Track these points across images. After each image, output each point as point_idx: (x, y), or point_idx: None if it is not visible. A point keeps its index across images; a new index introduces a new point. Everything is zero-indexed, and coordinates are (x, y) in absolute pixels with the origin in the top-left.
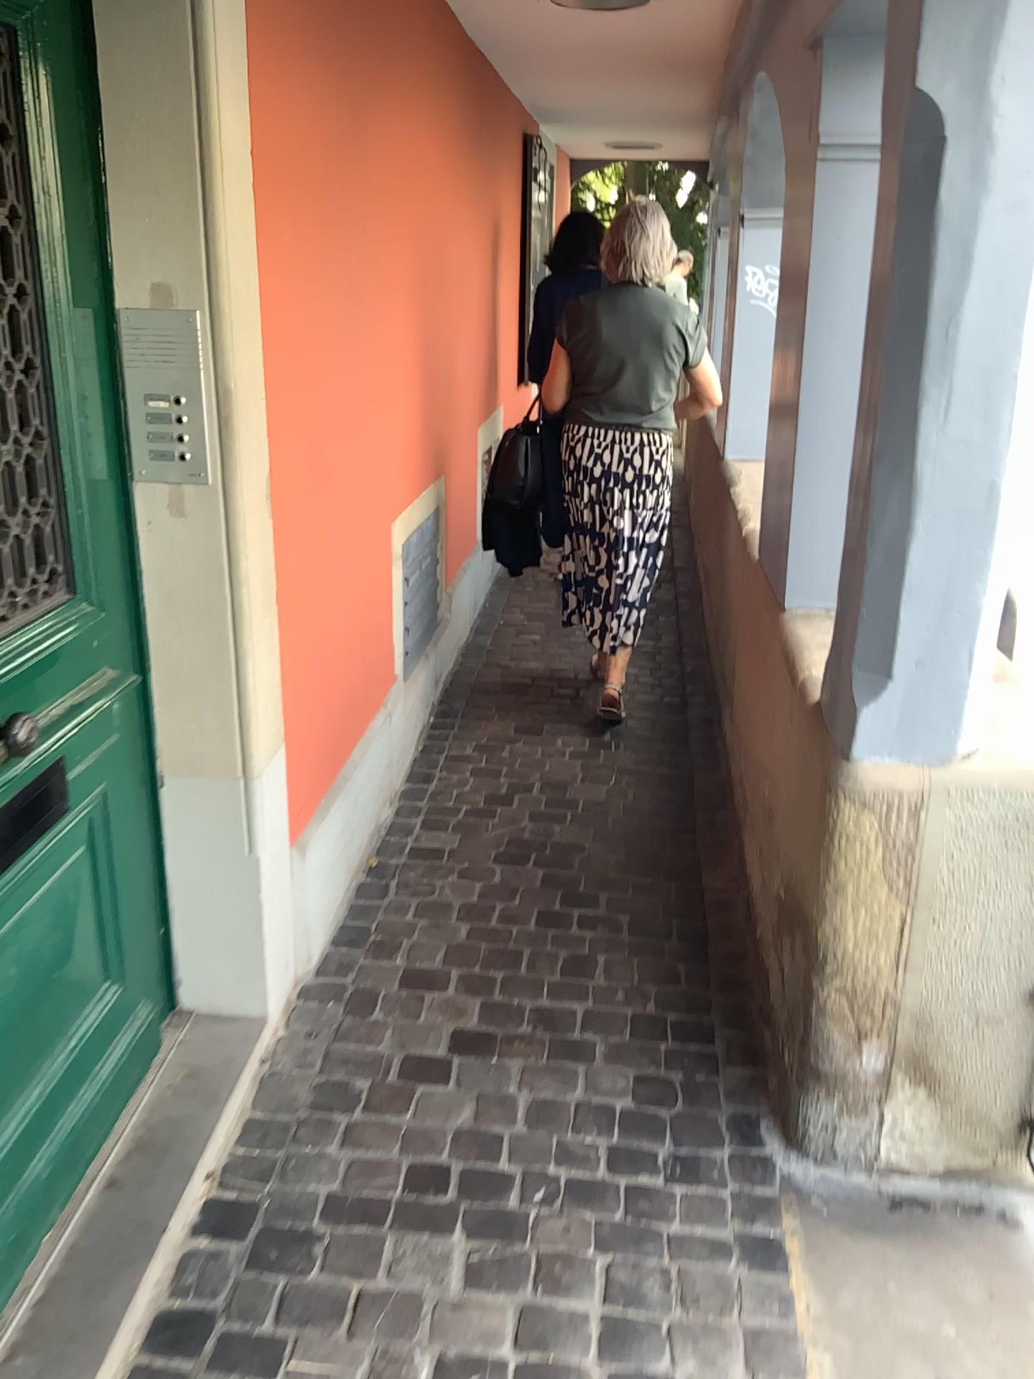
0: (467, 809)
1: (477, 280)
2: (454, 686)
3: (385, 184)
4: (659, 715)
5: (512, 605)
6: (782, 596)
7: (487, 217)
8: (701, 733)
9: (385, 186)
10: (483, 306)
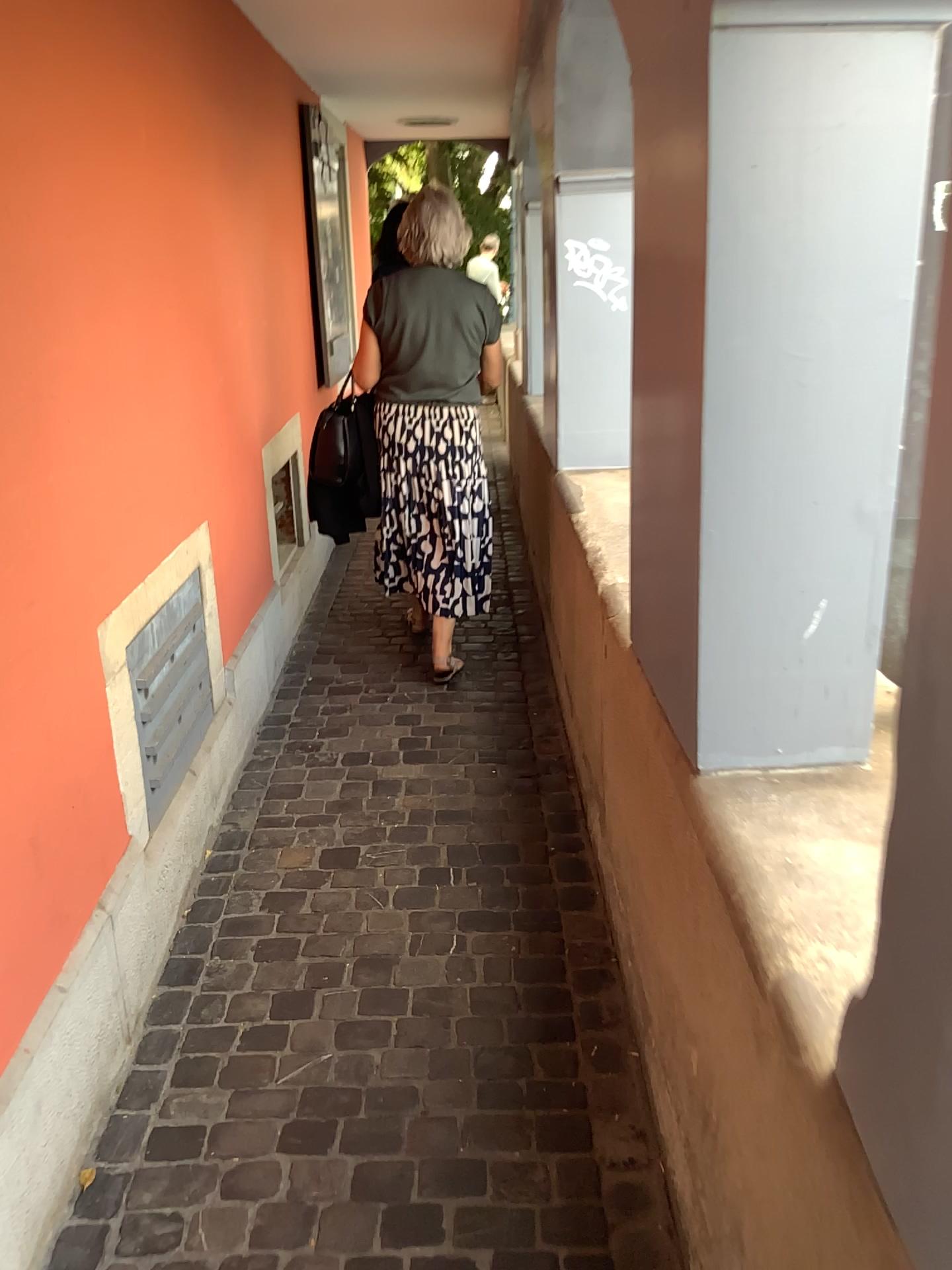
0: (245, 1031)
1: (239, 273)
2: (242, 796)
3: (18, 126)
4: (507, 816)
5: (320, 656)
6: (687, 740)
7: (246, 194)
8: (562, 842)
9: (18, 131)
10: (250, 304)
